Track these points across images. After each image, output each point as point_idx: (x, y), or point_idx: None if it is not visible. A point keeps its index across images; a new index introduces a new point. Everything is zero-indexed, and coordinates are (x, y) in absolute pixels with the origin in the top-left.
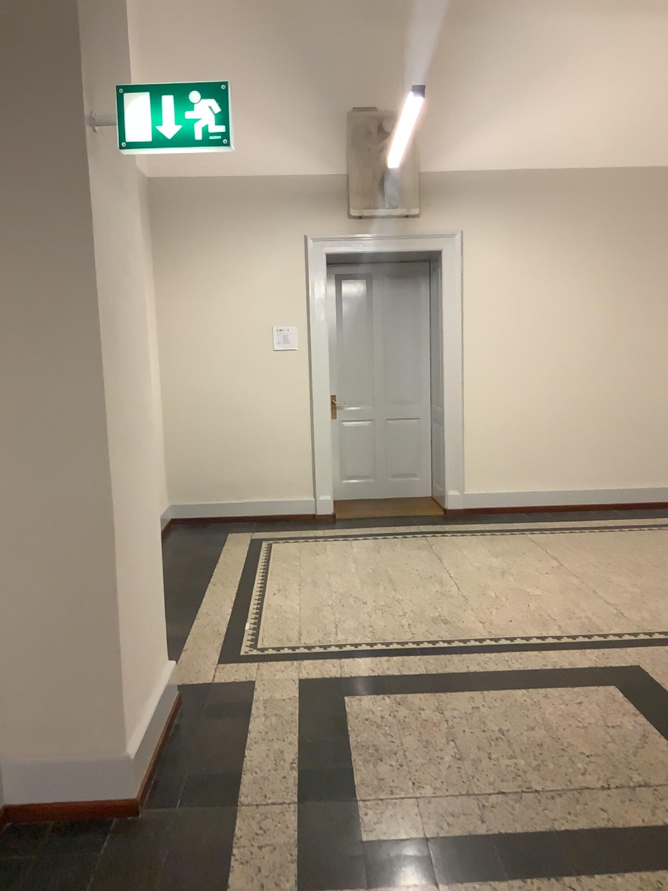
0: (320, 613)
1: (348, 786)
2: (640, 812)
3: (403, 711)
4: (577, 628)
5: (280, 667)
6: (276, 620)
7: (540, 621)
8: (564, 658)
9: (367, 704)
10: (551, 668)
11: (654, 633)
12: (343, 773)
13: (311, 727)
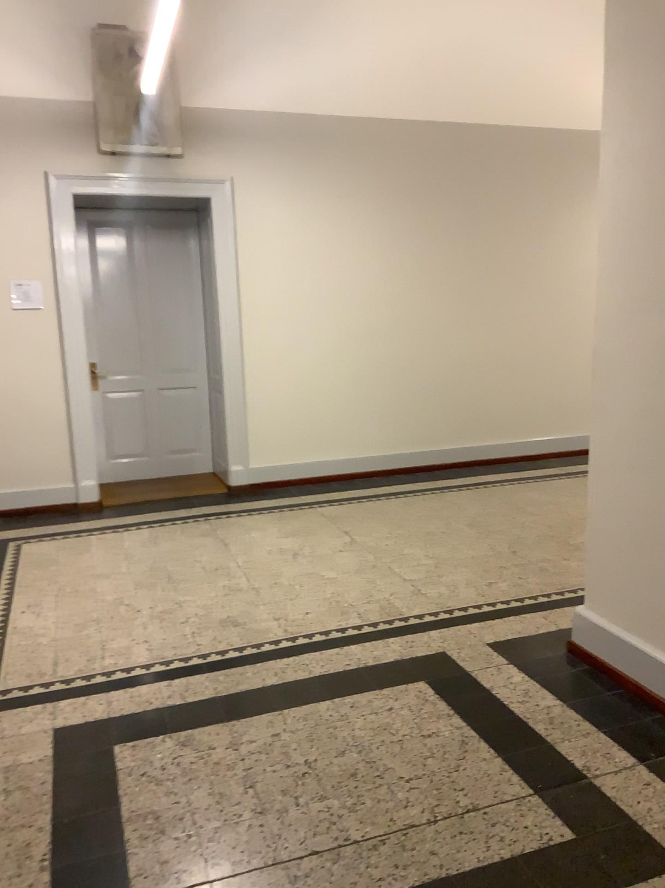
0: (83, 631)
1: (119, 883)
2: (474, 846)
3: (189, 753)
4: (378, 613)
5: (29, 714)
6: (26, 647)
7: (339, 609)
8: (368, 652)
9: (144, 752)
10: (356, 666)
11: (456, 610)
12: (112, 865)
13: (69, 799)
